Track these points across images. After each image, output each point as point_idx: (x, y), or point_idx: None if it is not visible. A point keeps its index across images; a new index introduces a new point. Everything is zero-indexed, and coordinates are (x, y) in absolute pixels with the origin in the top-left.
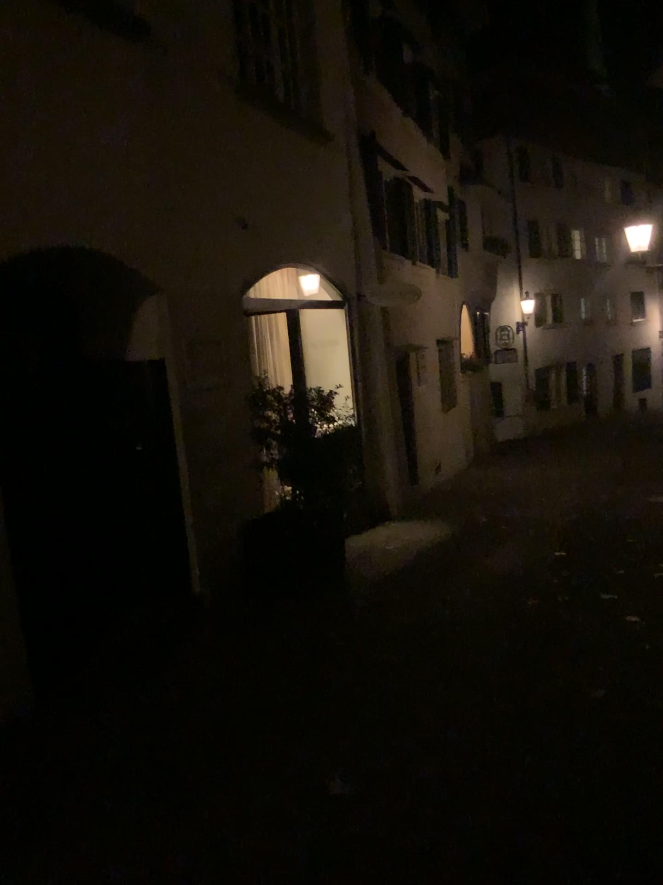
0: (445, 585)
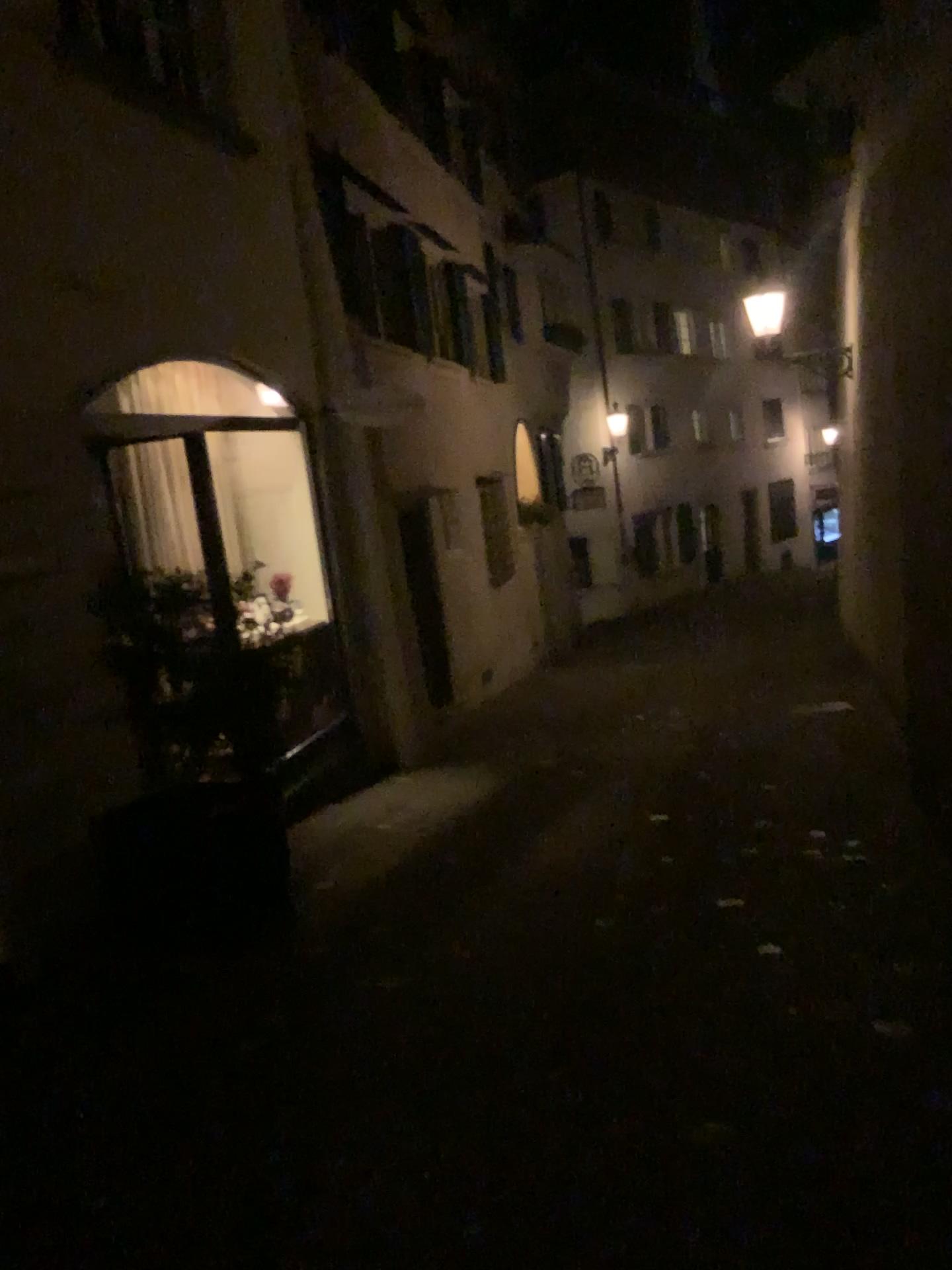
0: (460, 902)
